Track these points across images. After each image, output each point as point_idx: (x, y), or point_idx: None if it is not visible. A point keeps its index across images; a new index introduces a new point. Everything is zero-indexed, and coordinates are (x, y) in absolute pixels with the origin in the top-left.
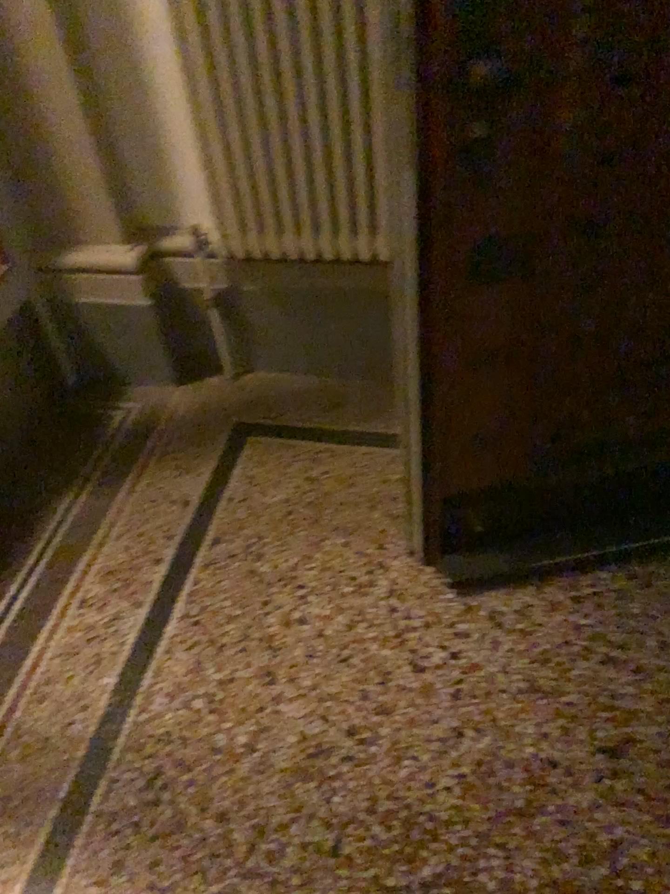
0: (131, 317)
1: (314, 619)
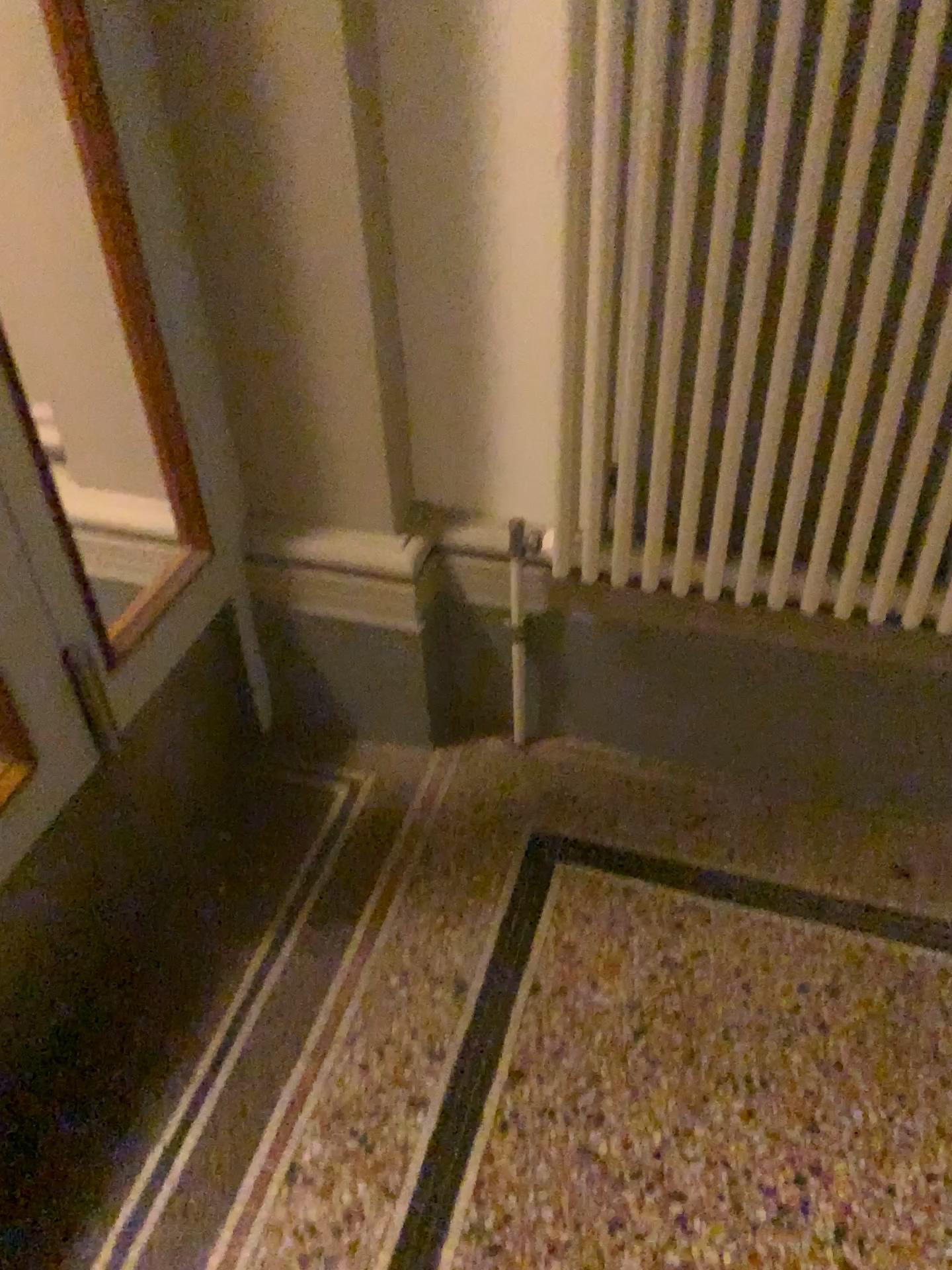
0: (381, 643)
1: (702, 1260)
